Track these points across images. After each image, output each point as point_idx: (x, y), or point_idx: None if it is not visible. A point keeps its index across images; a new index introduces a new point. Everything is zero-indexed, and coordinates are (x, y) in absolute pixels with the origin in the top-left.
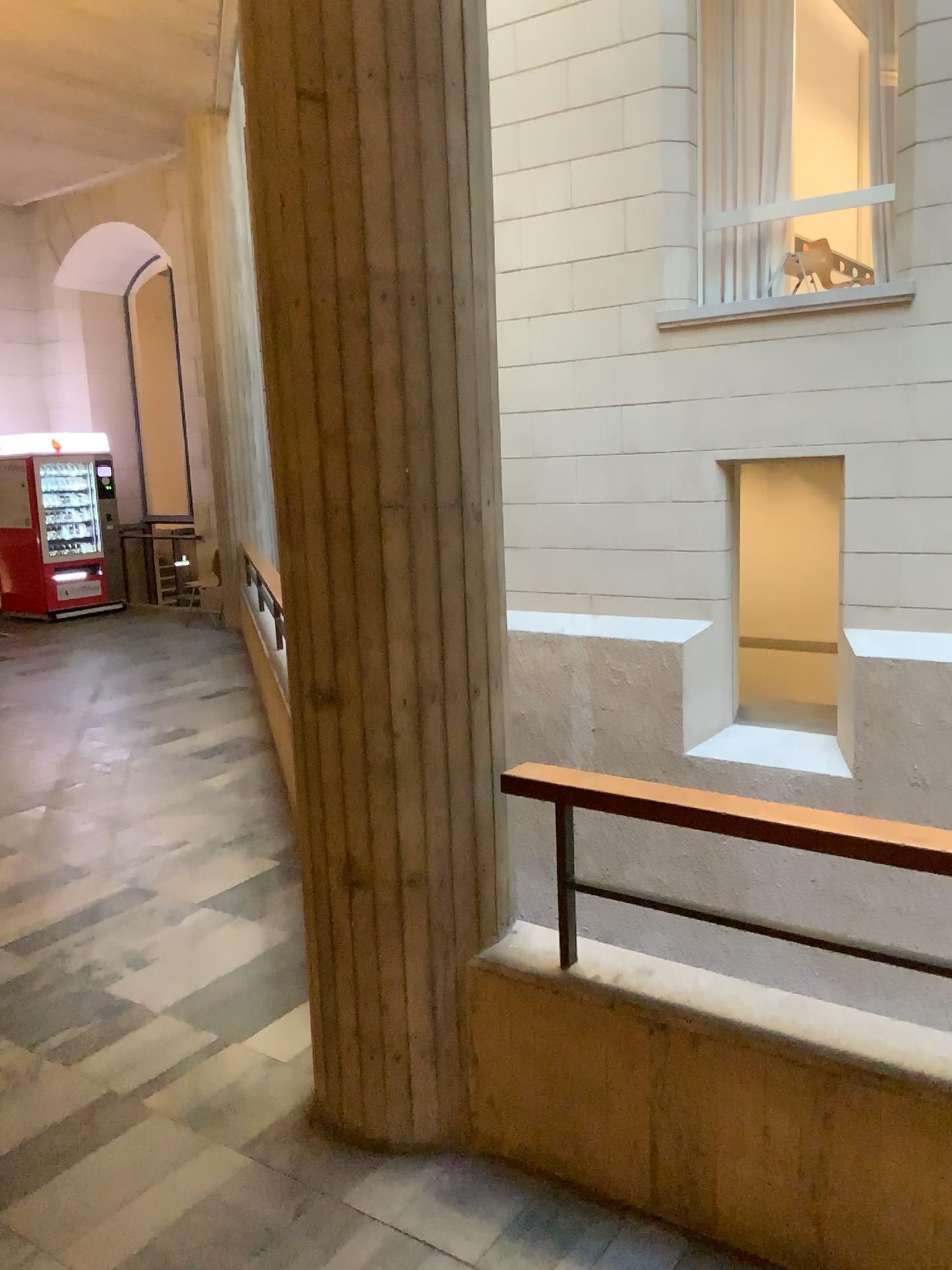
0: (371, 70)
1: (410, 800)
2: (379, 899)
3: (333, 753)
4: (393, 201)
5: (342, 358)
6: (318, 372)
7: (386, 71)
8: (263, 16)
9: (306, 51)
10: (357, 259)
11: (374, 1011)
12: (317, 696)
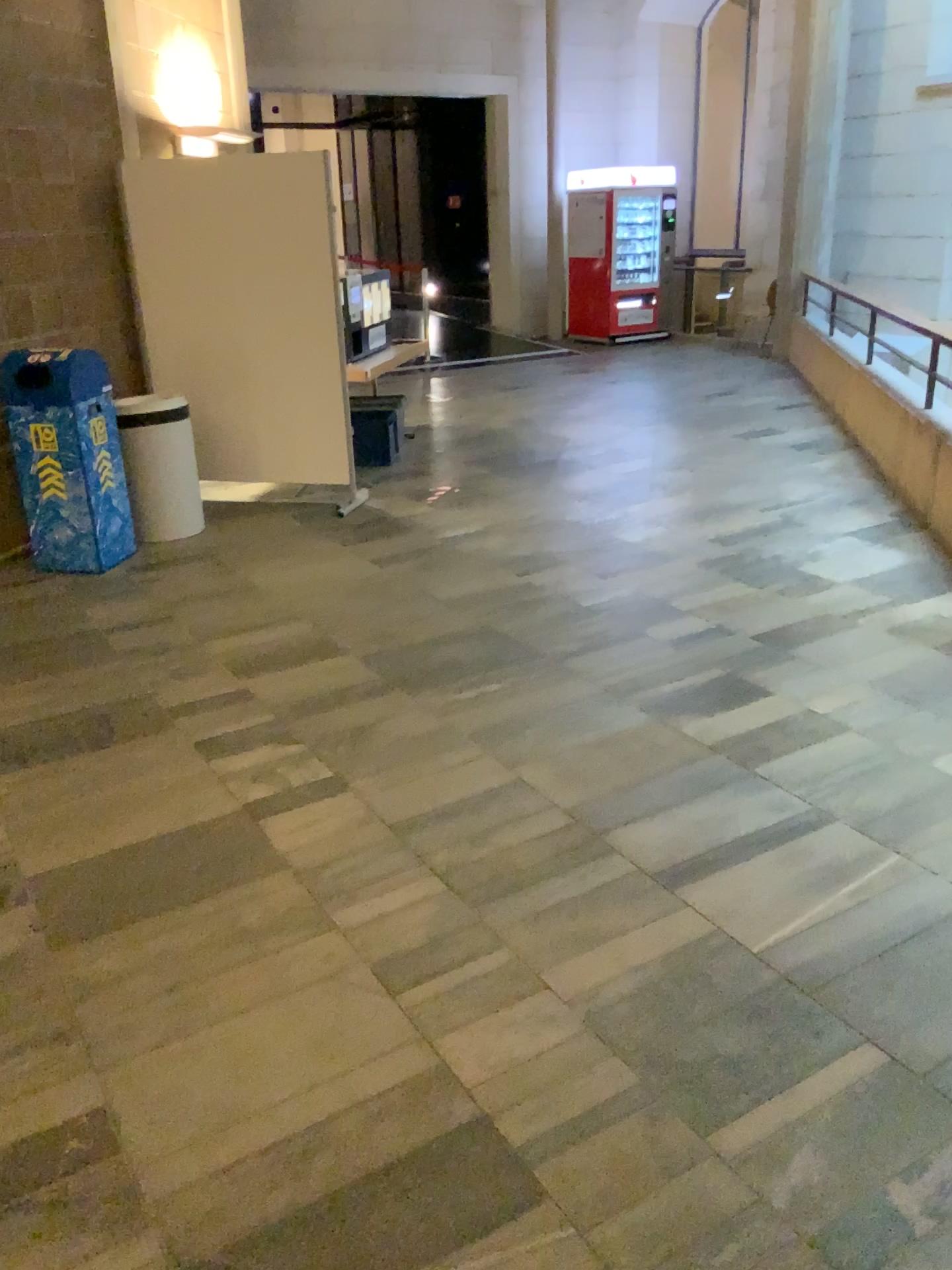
0: None
1: None
2: None
3: None
4: None
5: None
6: None
7: None
8: None
9: None
10: None
11: None
12: None
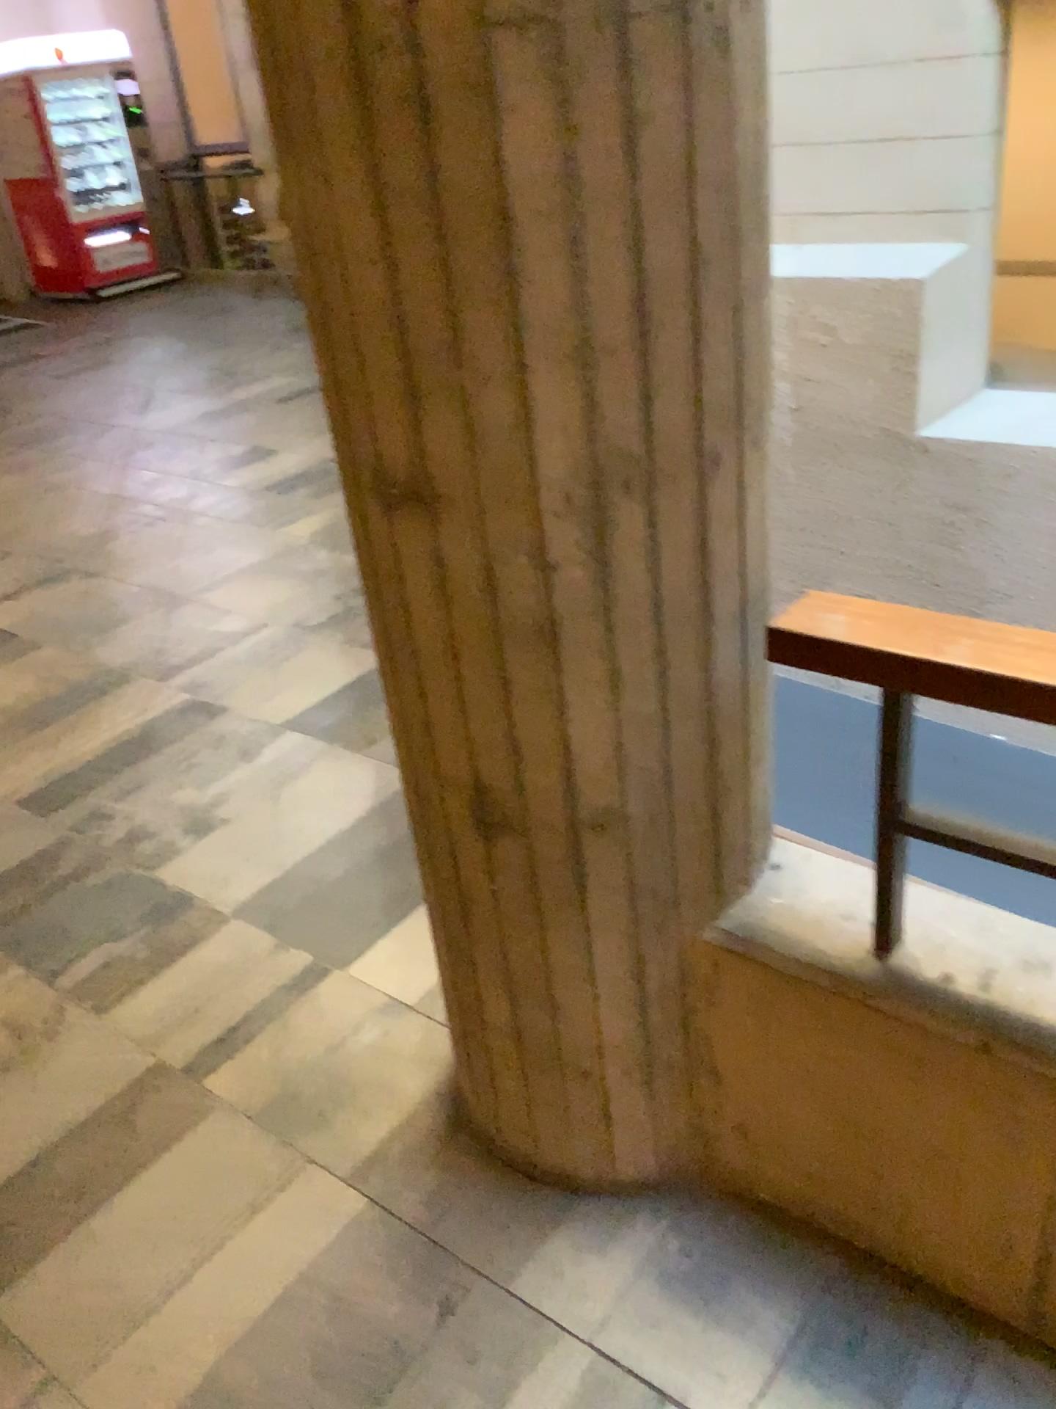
0: None
1: (592, 676)
2: (541, 843)
3: (431, 592)
4: None
5: None
6: None
7: None
8: None
9: None
10: None
11: (543, 1003)
12: (385, 480)
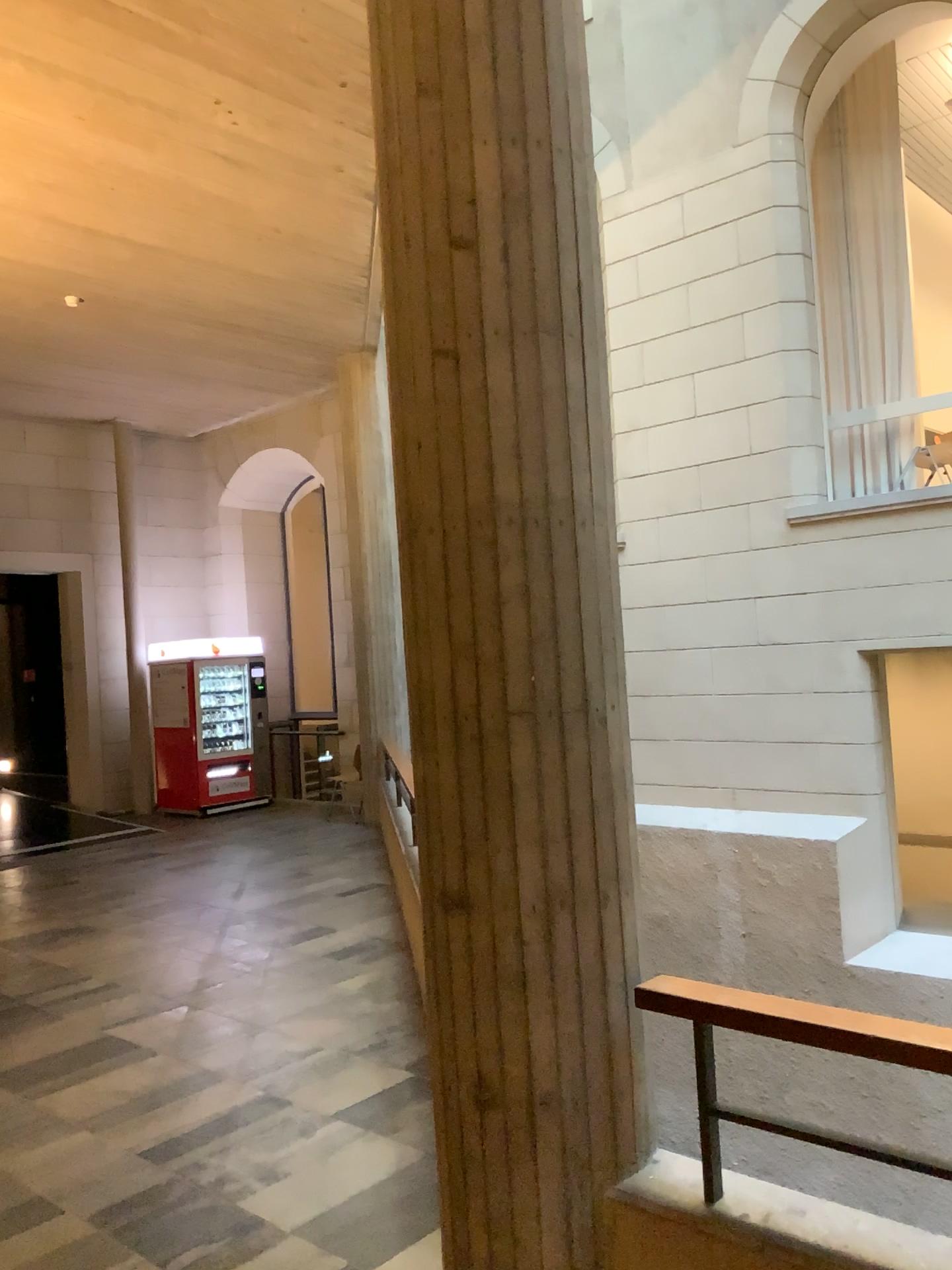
0: (497, 323)
1: (541, 1009)
2: (511, 1116)
3: (464, 959)
4: (517, 433)
5: (472, 575)
6: (450, 588)
7: (510, 323)
8: (402, 285)
9: (439, 311)
10: (485, 486)
11: (507, 1241)
12: (447, 899)
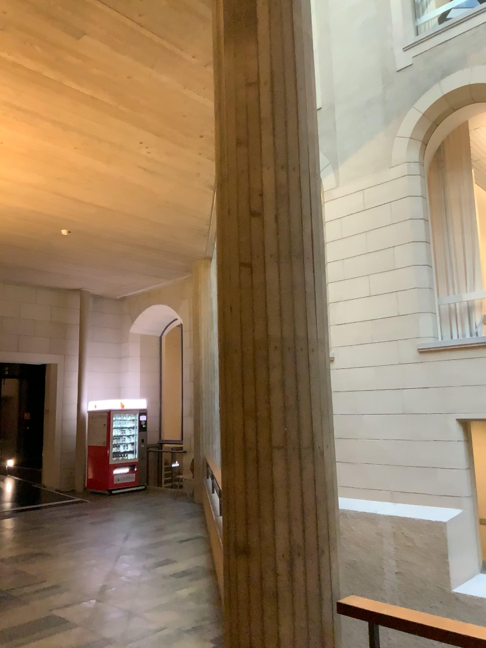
0: (272, 252)
1: (286, 612)
2: None
3: (245, 582)
4: (280, 305)
5: (255, 376)
6: (244, 382)
7: (278, 252)
8: (226, 232)
9: (244, 245)
10: (264, 331)
11: None
12: (237, 548)
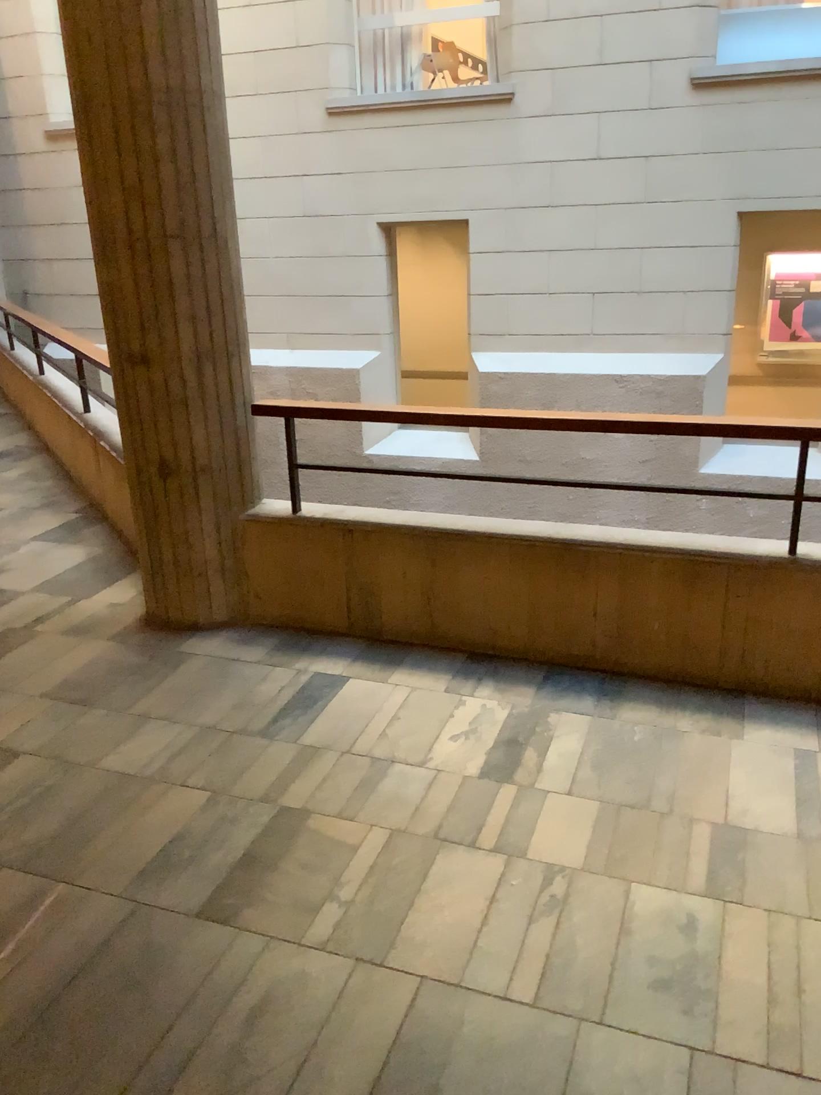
0: None
1: (197, 417)
2: (182, 479)
3: (147, 391)
4: (162, 36)
5: (136, 138)
6: (121, 147)
7: None
8: None
9: None
10: (142, 74)
11: (183, 547)
12: (134, 355)
